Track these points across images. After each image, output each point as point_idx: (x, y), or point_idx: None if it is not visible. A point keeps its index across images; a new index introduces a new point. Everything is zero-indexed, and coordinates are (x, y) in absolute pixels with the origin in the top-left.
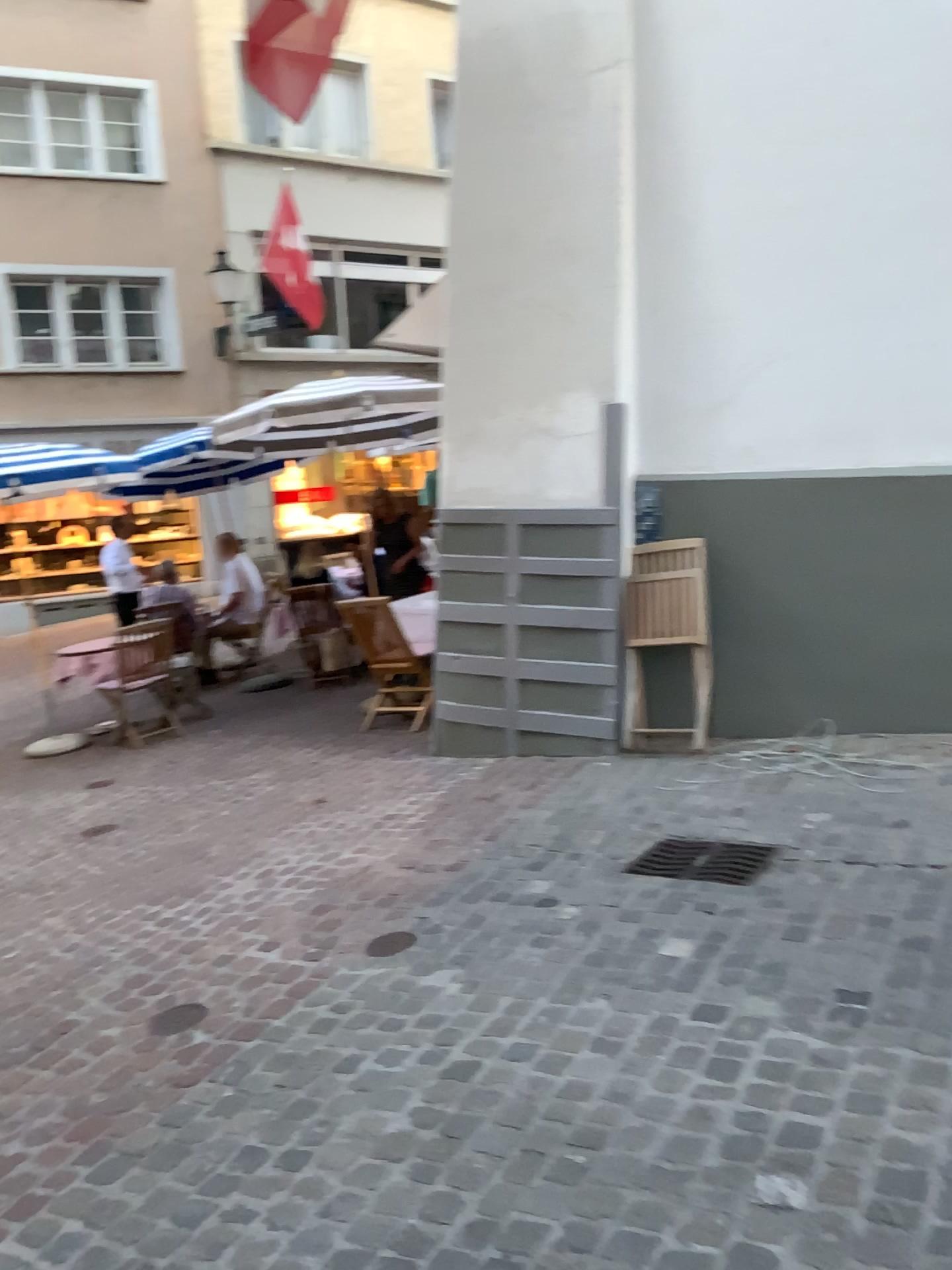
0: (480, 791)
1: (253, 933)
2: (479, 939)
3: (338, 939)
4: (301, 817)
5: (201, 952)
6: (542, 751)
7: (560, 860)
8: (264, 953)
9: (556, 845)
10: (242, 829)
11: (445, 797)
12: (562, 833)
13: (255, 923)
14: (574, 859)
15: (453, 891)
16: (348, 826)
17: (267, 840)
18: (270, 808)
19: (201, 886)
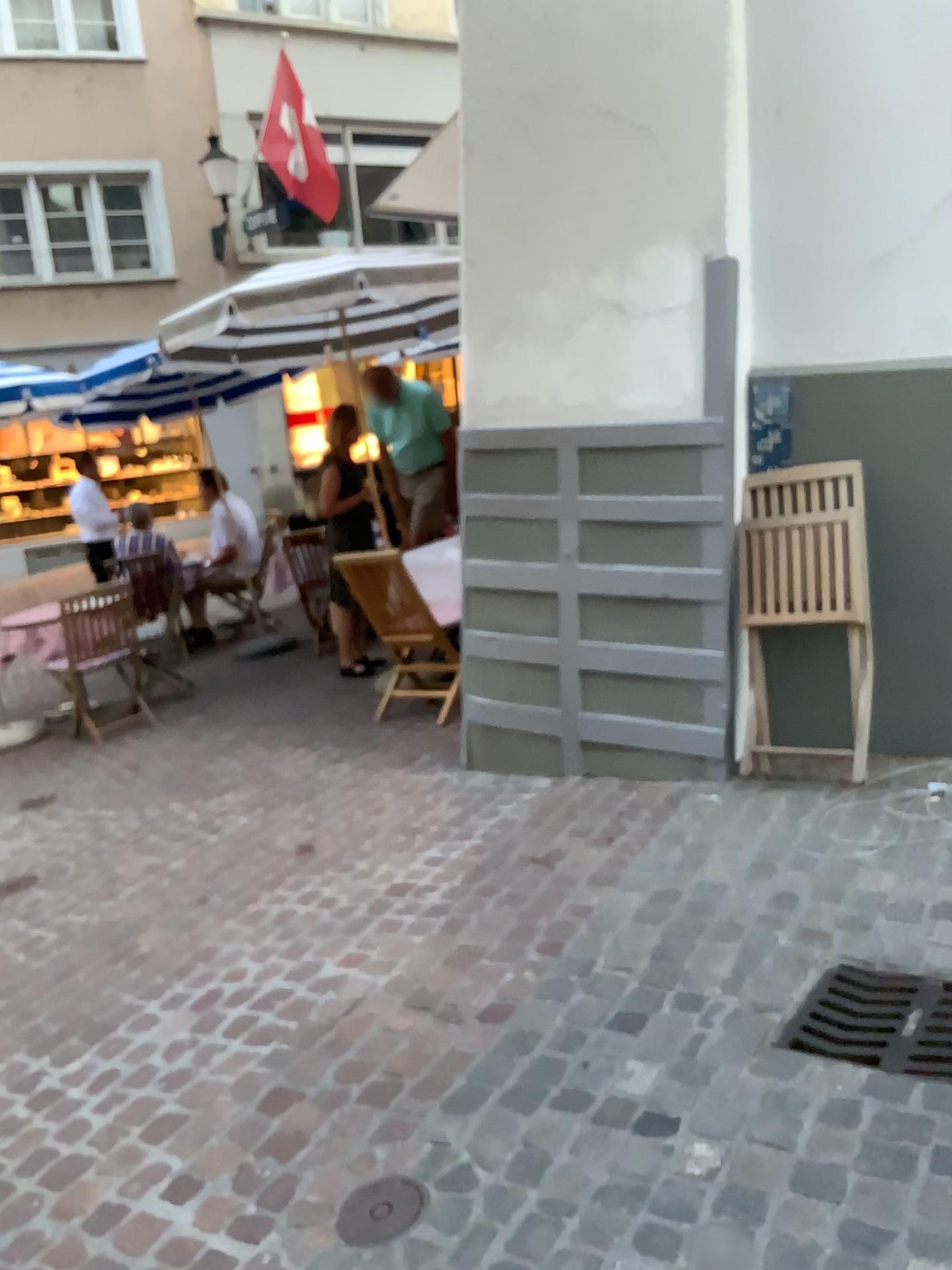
0: (526, 845)
1: (160, 1153)
2: (534, 1213)
3: (292, 1184)
4: (272, 882)
5: (72, 1190)
6: (609, 768)
7: (660, 1005)
8: (168, 1212)
9: (649, 967)
10: (189, 903)
11: (475, 853)
12: (656, 942)
13: (168, 1125)
14: (682, 1005)
15: (487, 1067)
16: (334, 906)
17: (218, 928)
18: (231, 865)
19: (108, 1022)
